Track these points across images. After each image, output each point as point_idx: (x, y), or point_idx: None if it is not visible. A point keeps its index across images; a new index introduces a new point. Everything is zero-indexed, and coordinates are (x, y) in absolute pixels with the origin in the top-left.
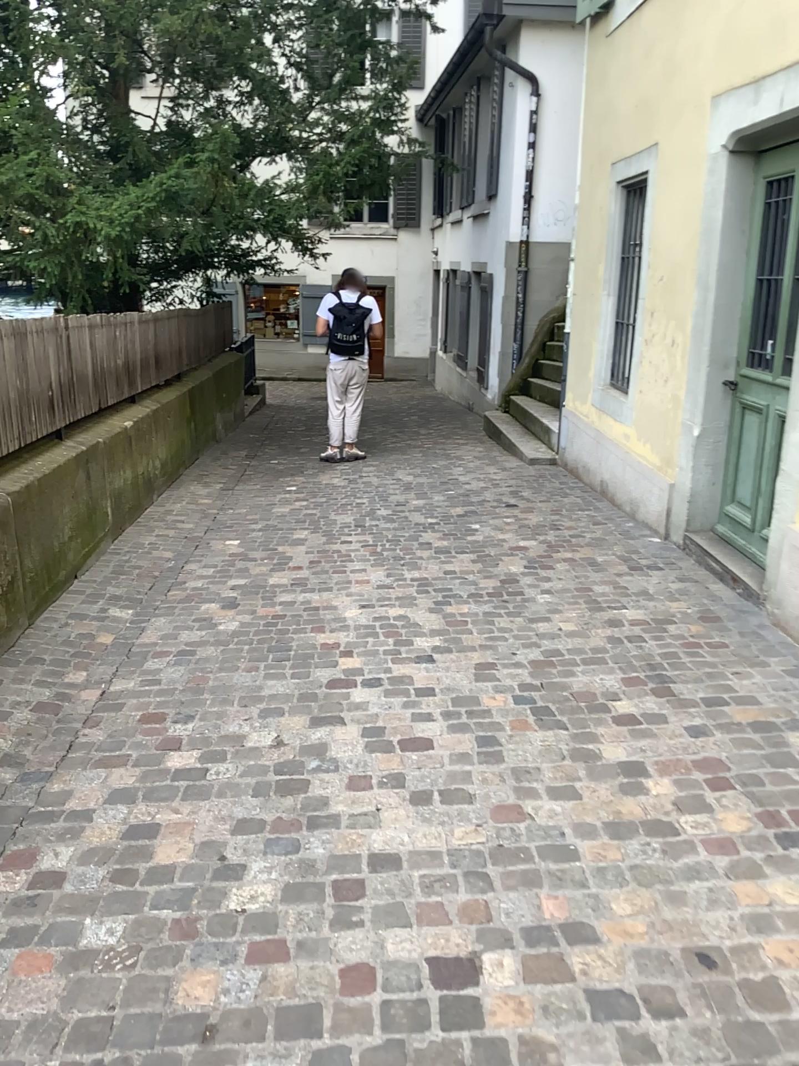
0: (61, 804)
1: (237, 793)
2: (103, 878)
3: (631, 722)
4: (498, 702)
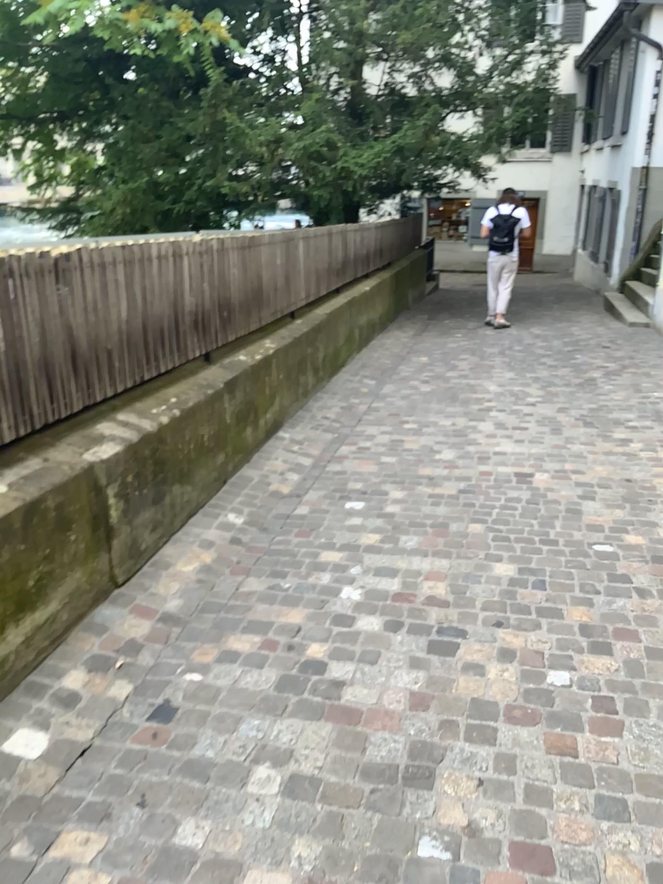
0: (365, 430)
1: (439, 432)
2: (387, 446)
3: (631, 425)
4: (565, 416)
